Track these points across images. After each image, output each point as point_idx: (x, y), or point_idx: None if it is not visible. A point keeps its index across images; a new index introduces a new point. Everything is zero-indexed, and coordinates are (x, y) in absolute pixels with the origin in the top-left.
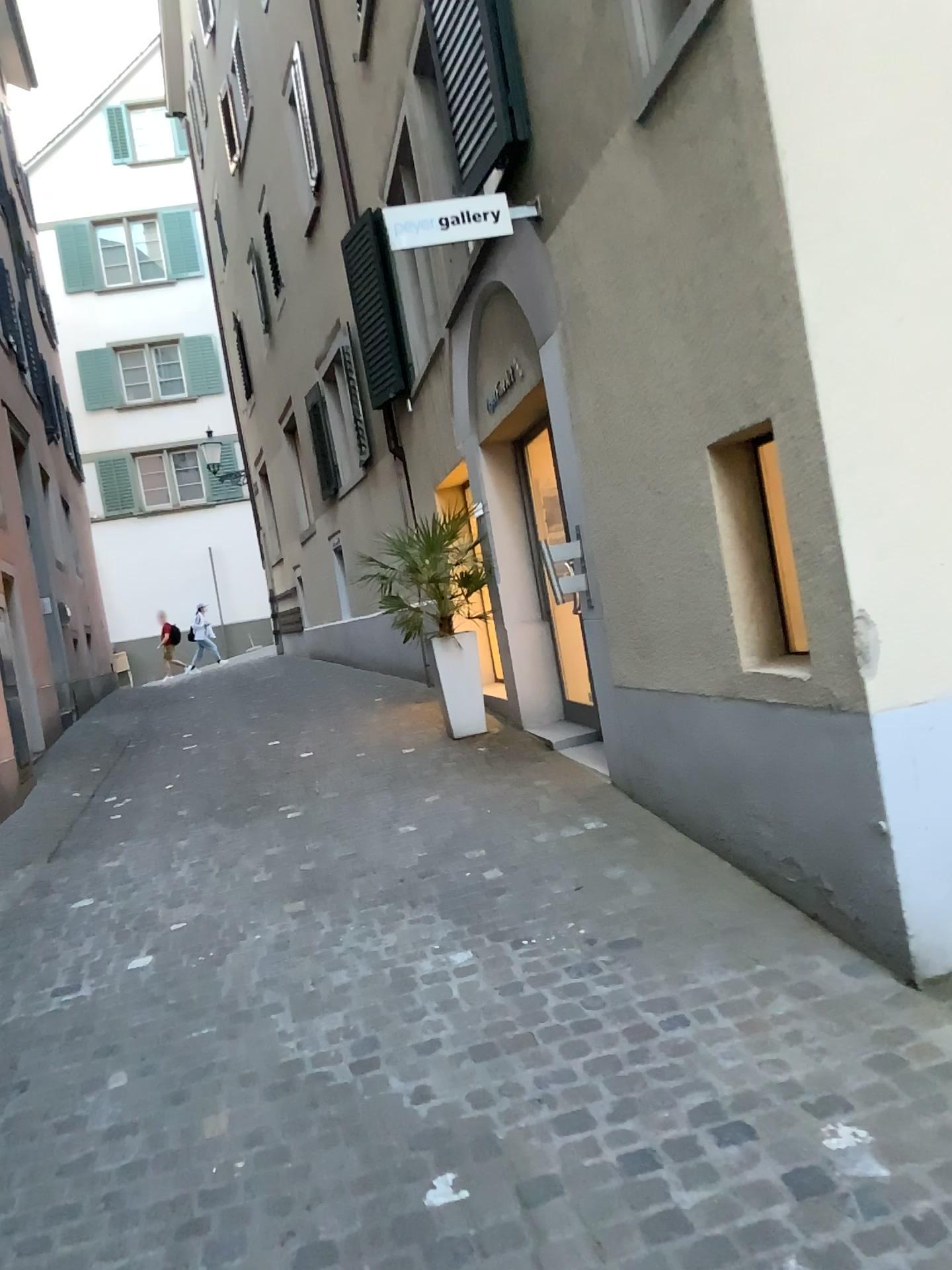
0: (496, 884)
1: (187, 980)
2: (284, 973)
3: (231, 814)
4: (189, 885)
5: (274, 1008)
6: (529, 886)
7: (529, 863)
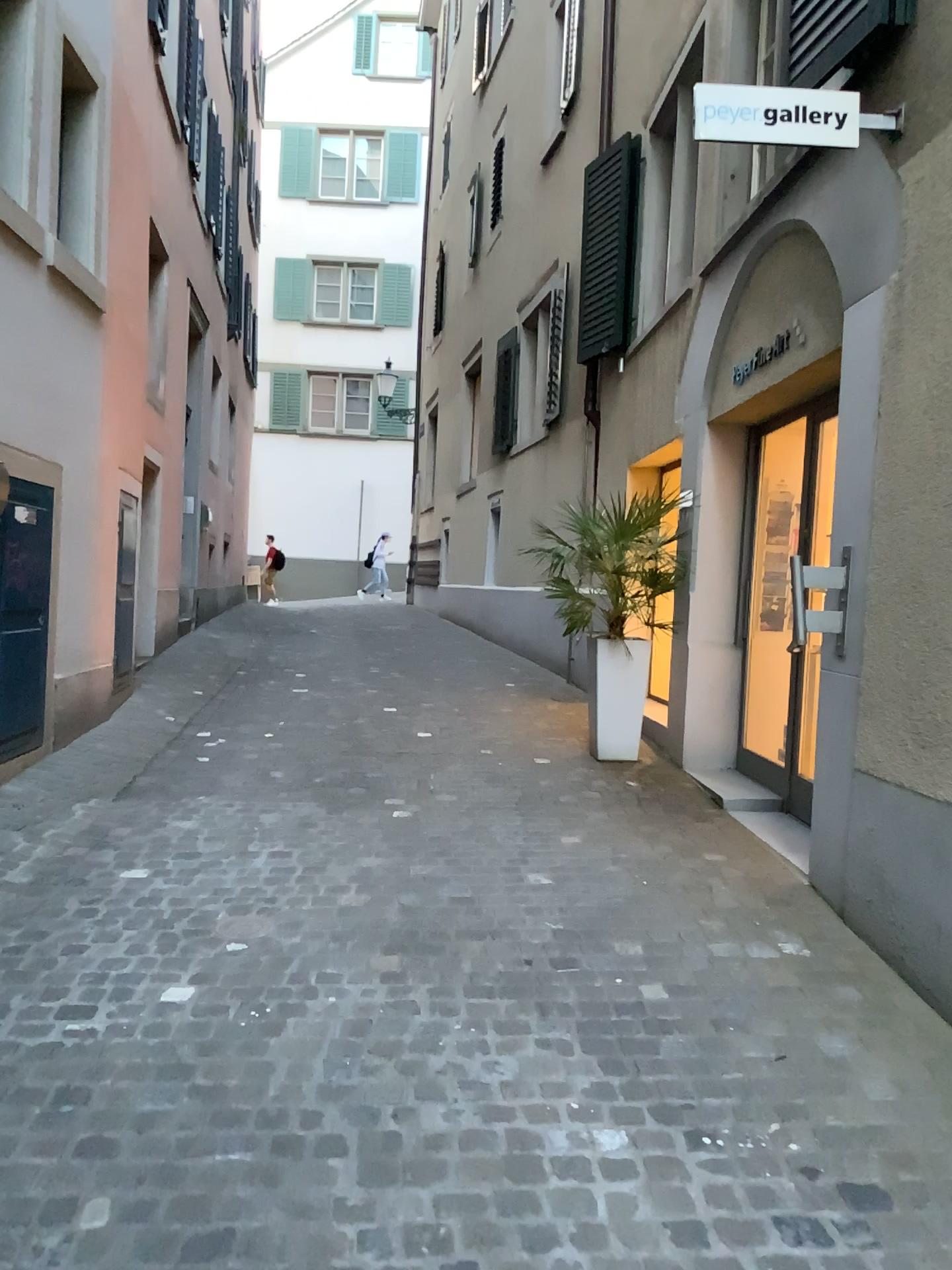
0: (659, 1010)
1: (229, 1049)
2: (358, 1084)
3: (330, 794)
4: (263, 886)
5: (336, 1149)
6: (705, 1027)
7: (704, 986)
